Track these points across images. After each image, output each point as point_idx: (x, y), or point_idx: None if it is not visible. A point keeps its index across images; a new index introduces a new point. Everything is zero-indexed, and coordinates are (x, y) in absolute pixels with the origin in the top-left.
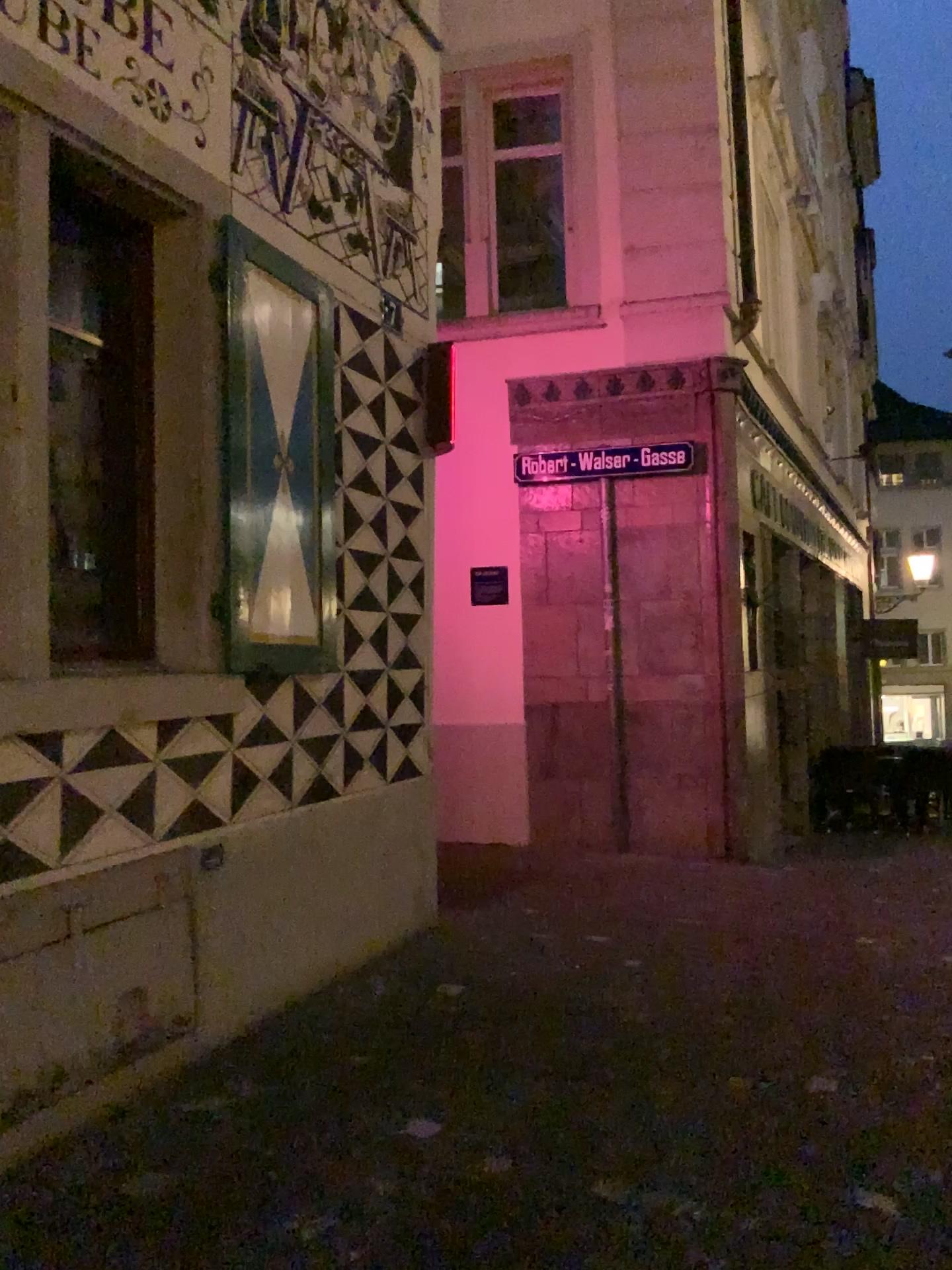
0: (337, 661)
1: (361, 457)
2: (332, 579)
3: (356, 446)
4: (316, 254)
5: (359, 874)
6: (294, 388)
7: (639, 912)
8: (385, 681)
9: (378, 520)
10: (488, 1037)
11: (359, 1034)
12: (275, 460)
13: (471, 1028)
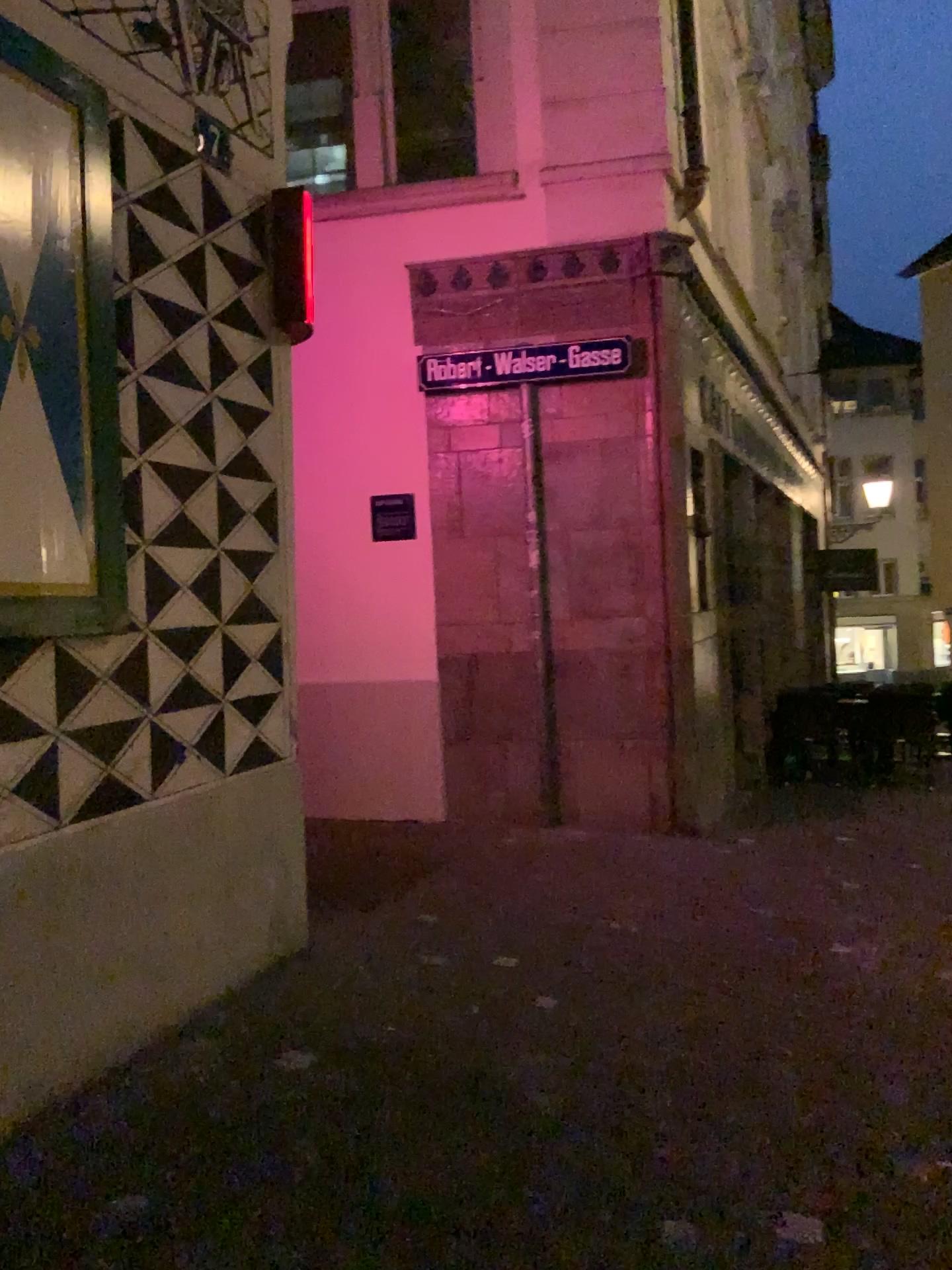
0: (136, 617)
1: (165, 336)
2: (119, 503)
3: (156, 319)
4: (77, 36)
5: (185, 899)
6: (39, 225)
7: (564, 917)
8: (218, 641)
9: (199, 425)
10: (328, 1153)
11: (144, 1154)
12: (6, 328)
13: (308, 1135)
